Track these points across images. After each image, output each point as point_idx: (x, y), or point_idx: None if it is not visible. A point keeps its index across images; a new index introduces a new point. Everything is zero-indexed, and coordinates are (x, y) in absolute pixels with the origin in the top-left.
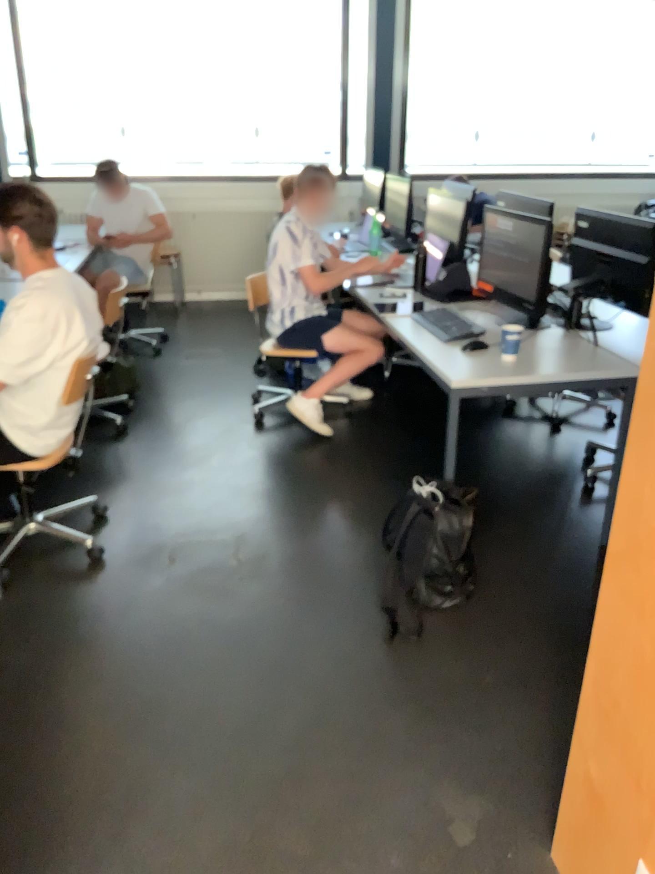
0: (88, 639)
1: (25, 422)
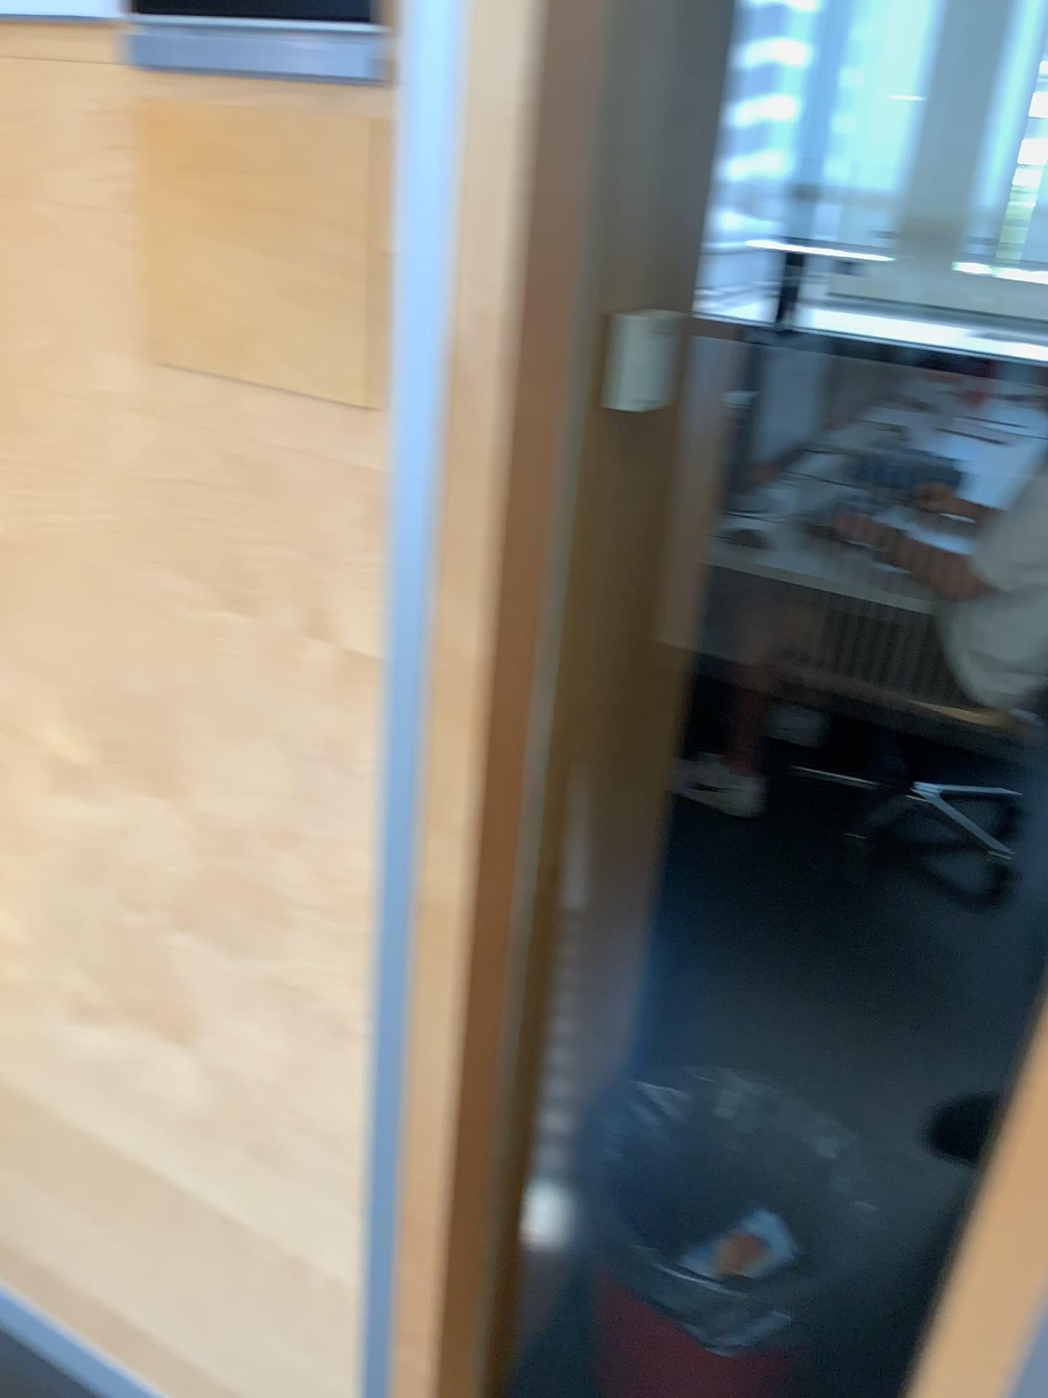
0: (975, 998)
1: (980, 651)
